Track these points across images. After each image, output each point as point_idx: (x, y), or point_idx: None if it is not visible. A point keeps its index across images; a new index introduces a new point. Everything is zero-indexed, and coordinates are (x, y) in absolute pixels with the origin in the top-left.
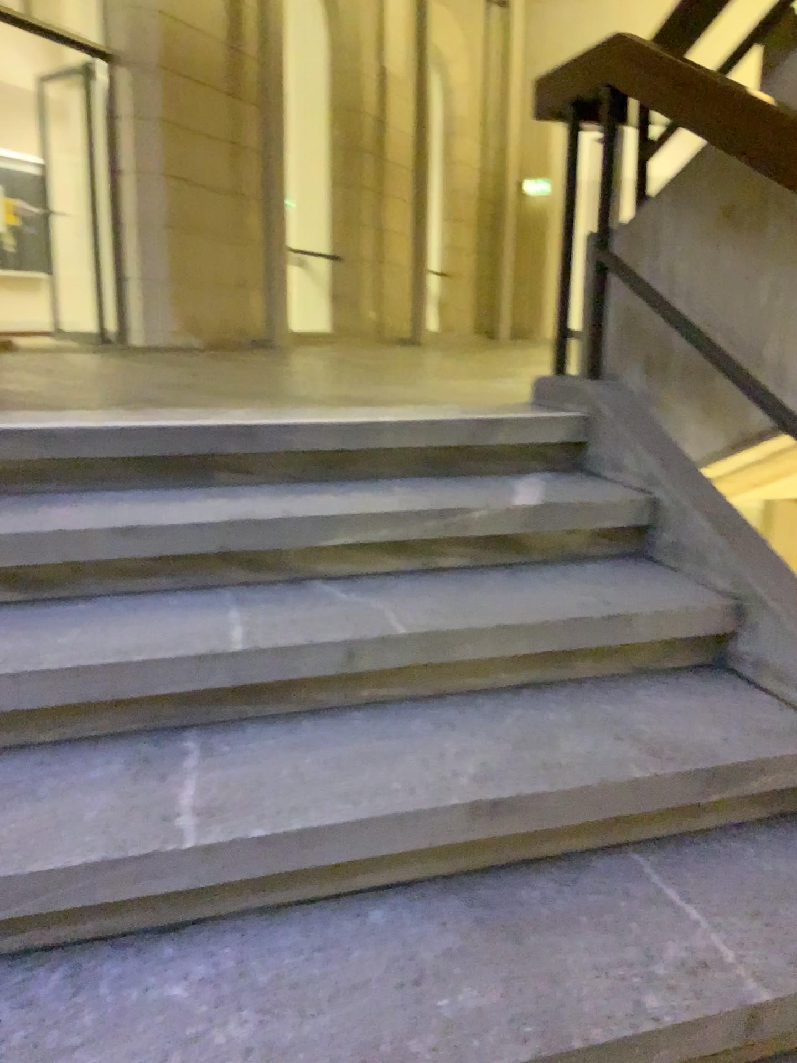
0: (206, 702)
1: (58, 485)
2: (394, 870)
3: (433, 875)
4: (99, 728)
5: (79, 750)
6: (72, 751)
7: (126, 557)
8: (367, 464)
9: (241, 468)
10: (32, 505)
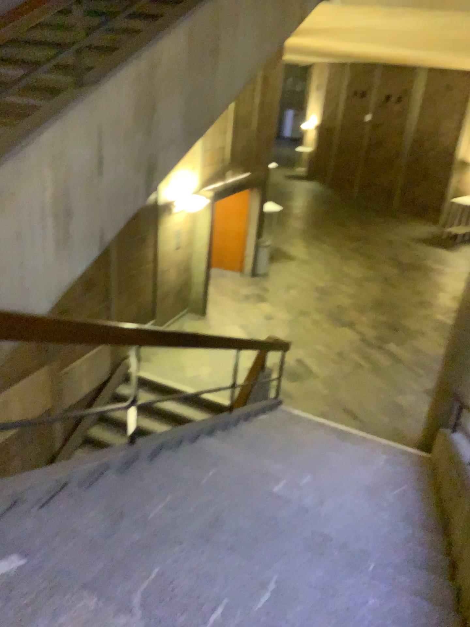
0: None
1: None
2: None
3: None
4: None
5: None
6: None
7: None
8: None
9: None
10: None
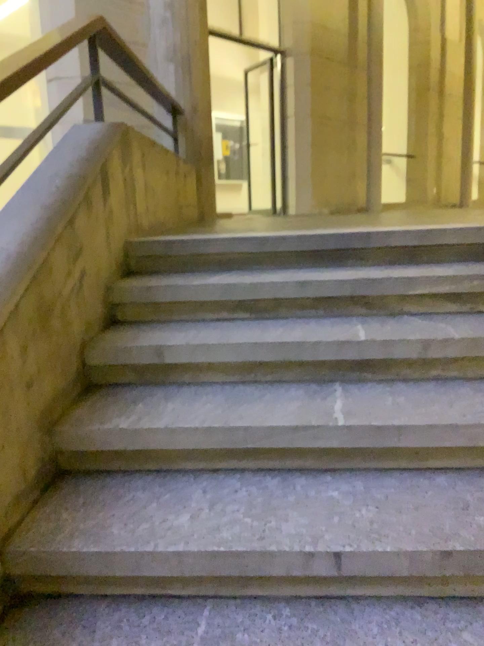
0: (345, 369)
1: (268, 264)
2: (451, 459)
3: (475, 465)
4: (292, 375)
5: (283, 384)
6: (279, 384)
7: (303, 296)
8: (436, 254)
9: (362, 256)
10: (257, 272)
